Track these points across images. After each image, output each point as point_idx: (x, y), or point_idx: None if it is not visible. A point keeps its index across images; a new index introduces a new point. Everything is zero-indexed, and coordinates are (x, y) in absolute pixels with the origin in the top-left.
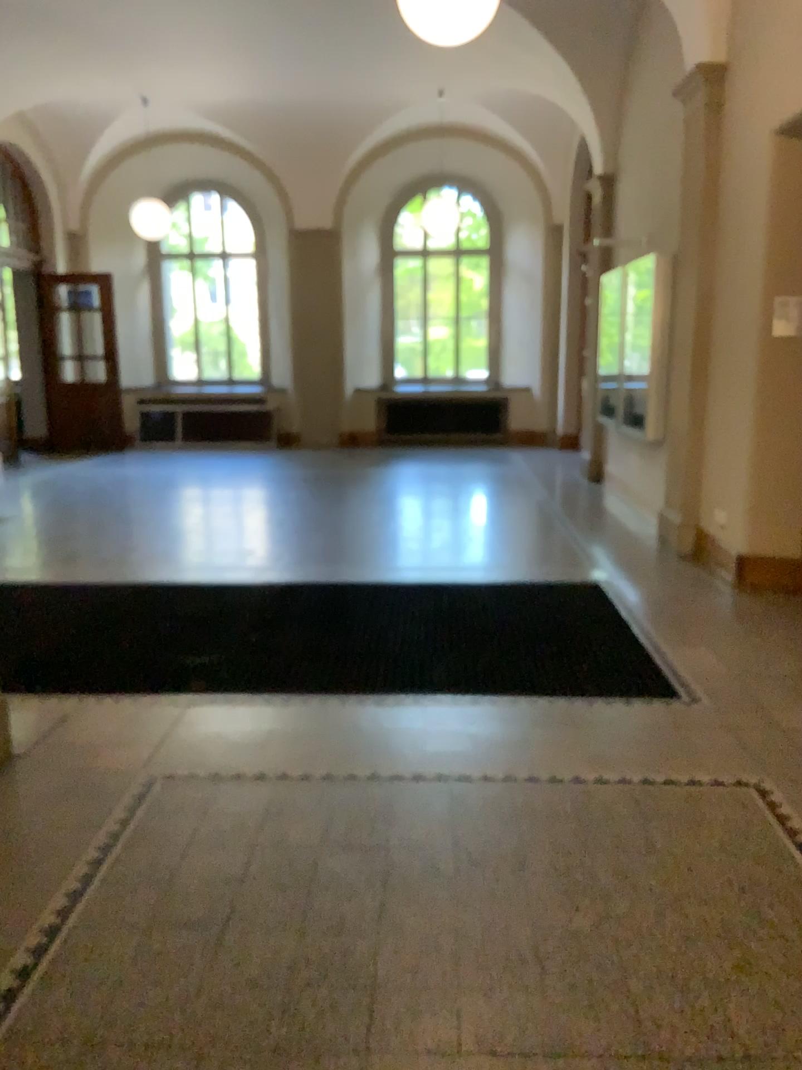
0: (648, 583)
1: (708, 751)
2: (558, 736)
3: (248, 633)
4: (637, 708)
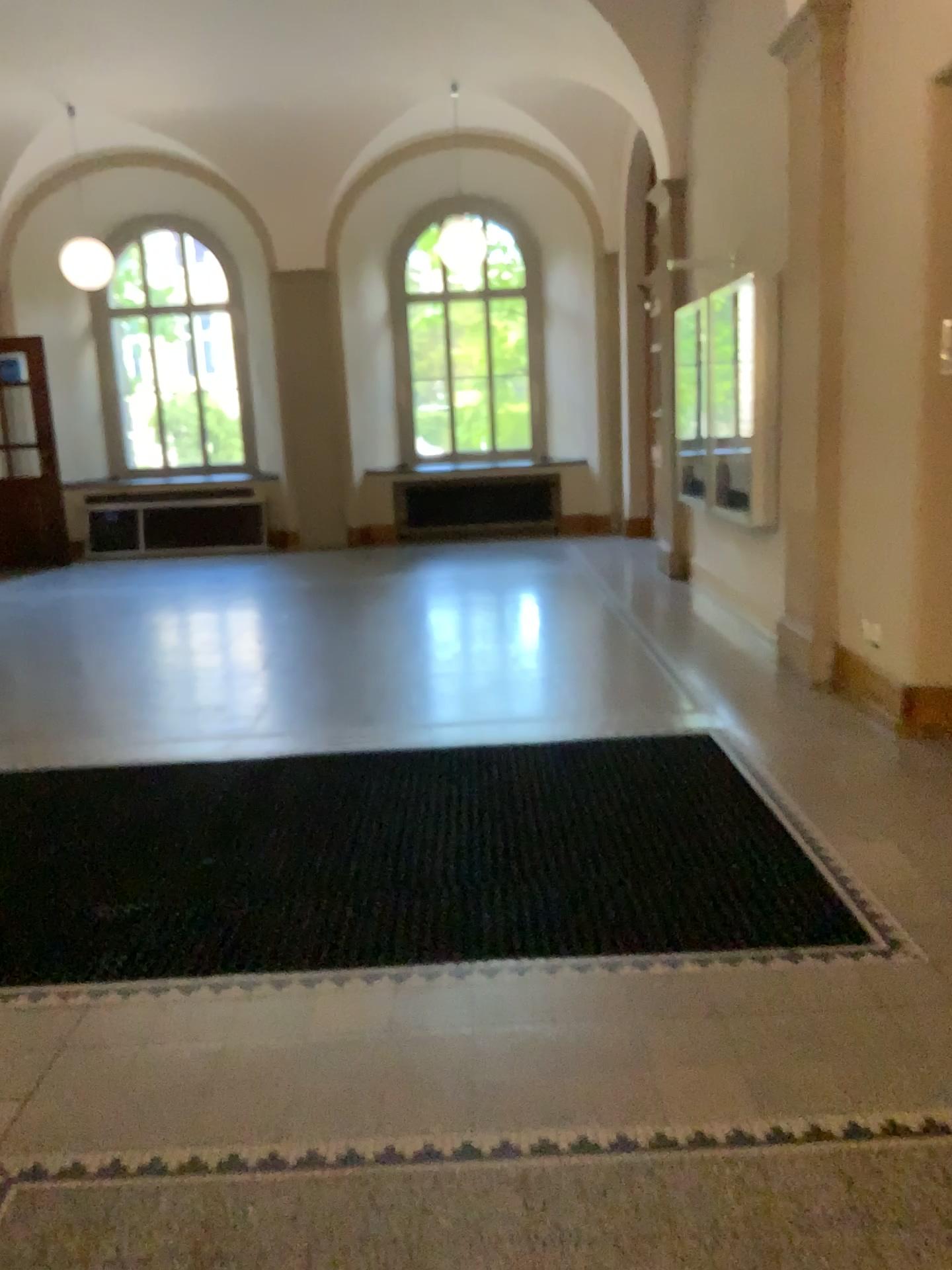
0: (782, 734)
1: (943, 1055)
2: (691, 1038)
3: (199, 854)
4: (808, 968)
